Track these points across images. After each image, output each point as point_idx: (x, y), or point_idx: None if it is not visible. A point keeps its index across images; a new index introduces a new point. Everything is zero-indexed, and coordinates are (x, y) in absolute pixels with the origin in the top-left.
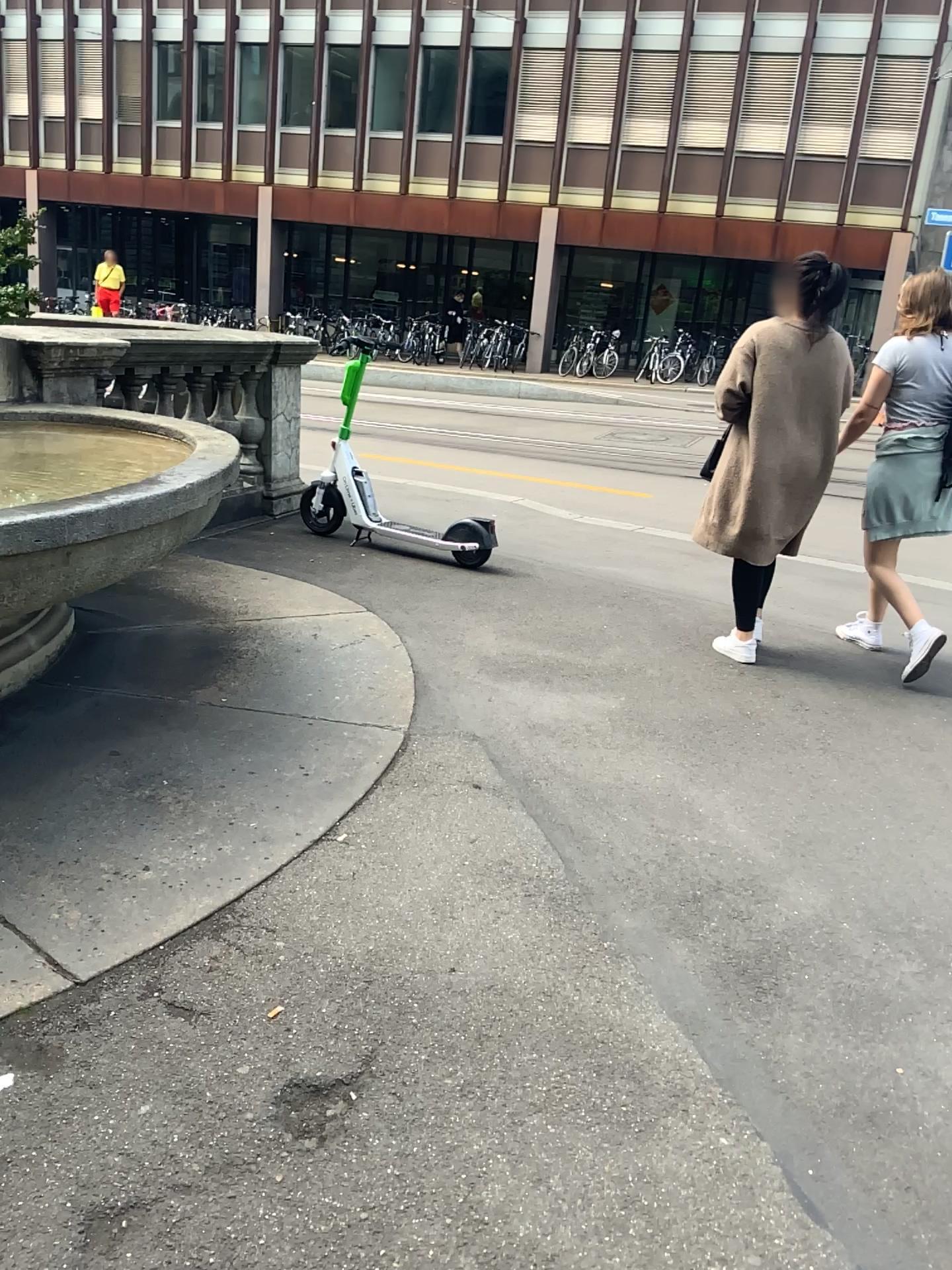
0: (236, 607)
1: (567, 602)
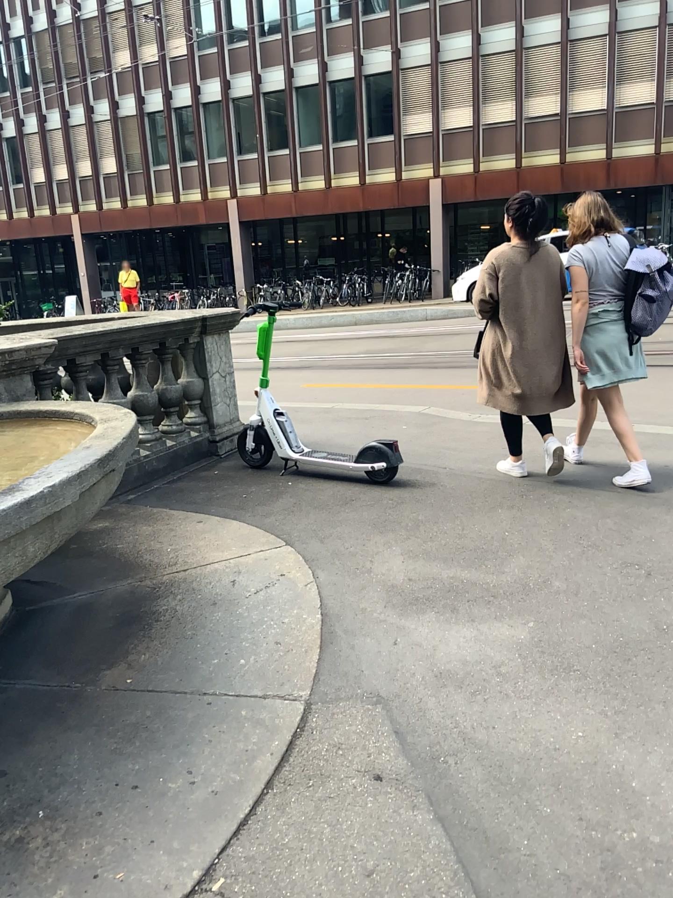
0: (168, 563)
1: (473, 514)
